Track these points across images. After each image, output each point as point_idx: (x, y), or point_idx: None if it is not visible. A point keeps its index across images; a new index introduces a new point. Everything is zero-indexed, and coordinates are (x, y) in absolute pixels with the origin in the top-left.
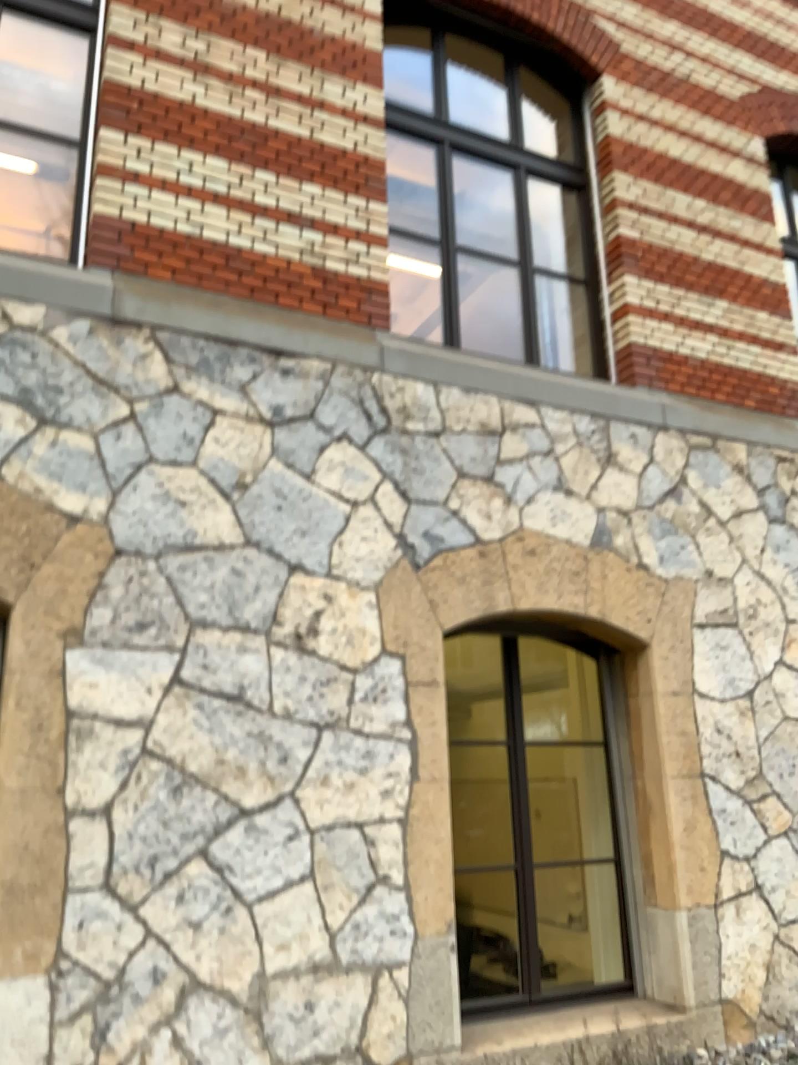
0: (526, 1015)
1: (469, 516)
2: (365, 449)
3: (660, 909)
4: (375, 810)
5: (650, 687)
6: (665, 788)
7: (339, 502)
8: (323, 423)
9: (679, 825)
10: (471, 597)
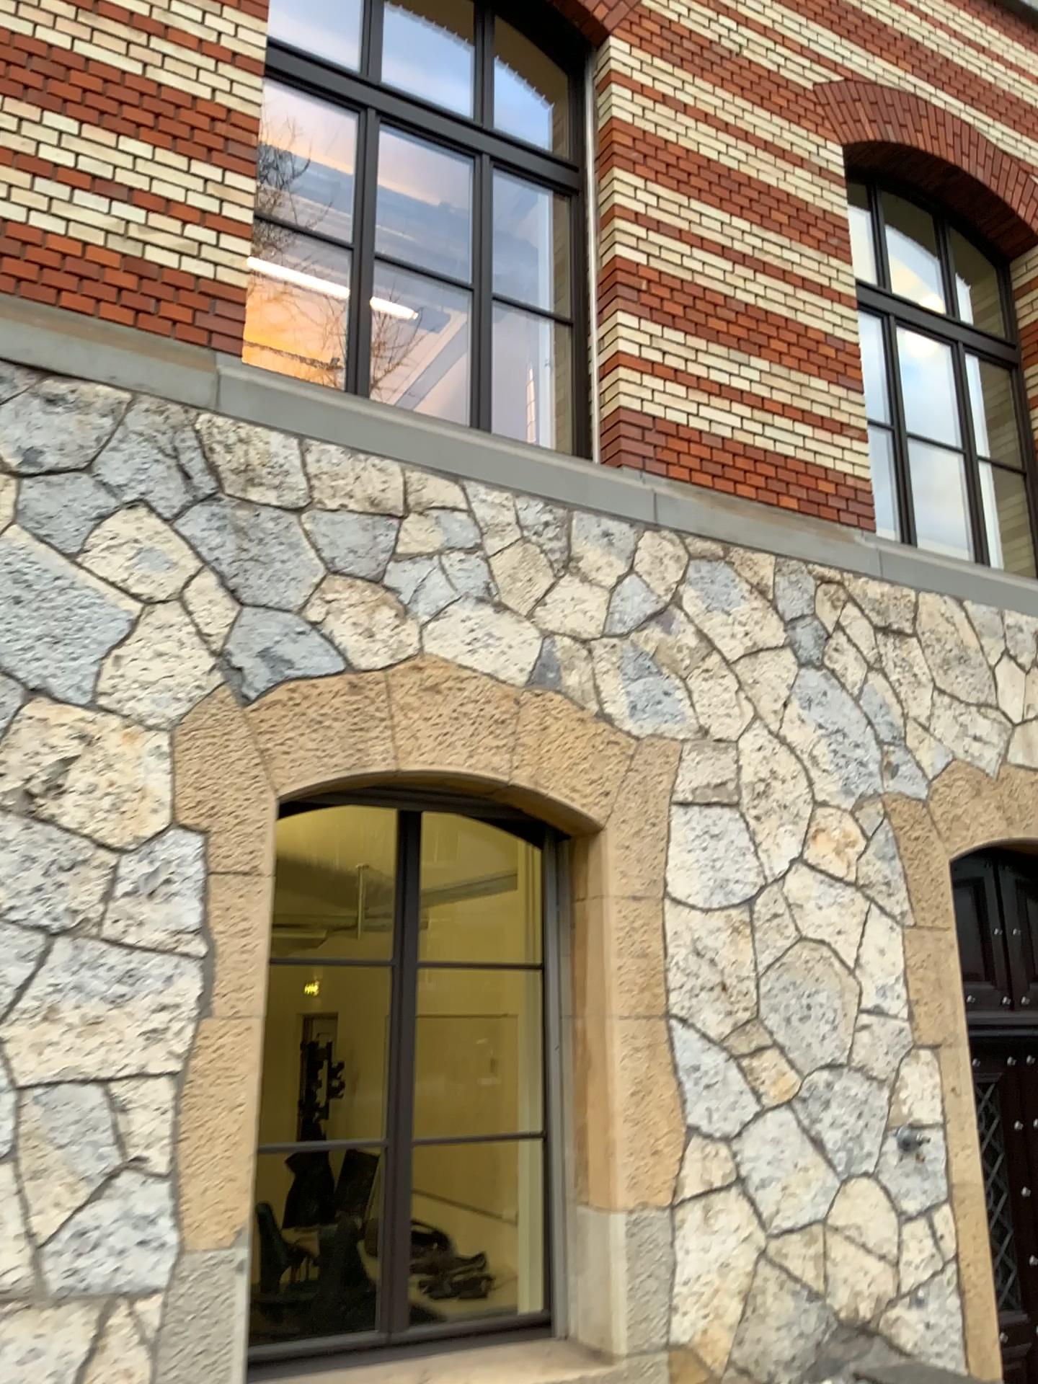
0: (375, 1364)
1: (337, 634)
2: (175, 525)
3: (592, 1210)
4: (134, 1058)
5: (601, 890)
6: (608, 1036)
7: (125, 601)
8: (110, 484)
9: (625, 1090)
10: (328, 749)
